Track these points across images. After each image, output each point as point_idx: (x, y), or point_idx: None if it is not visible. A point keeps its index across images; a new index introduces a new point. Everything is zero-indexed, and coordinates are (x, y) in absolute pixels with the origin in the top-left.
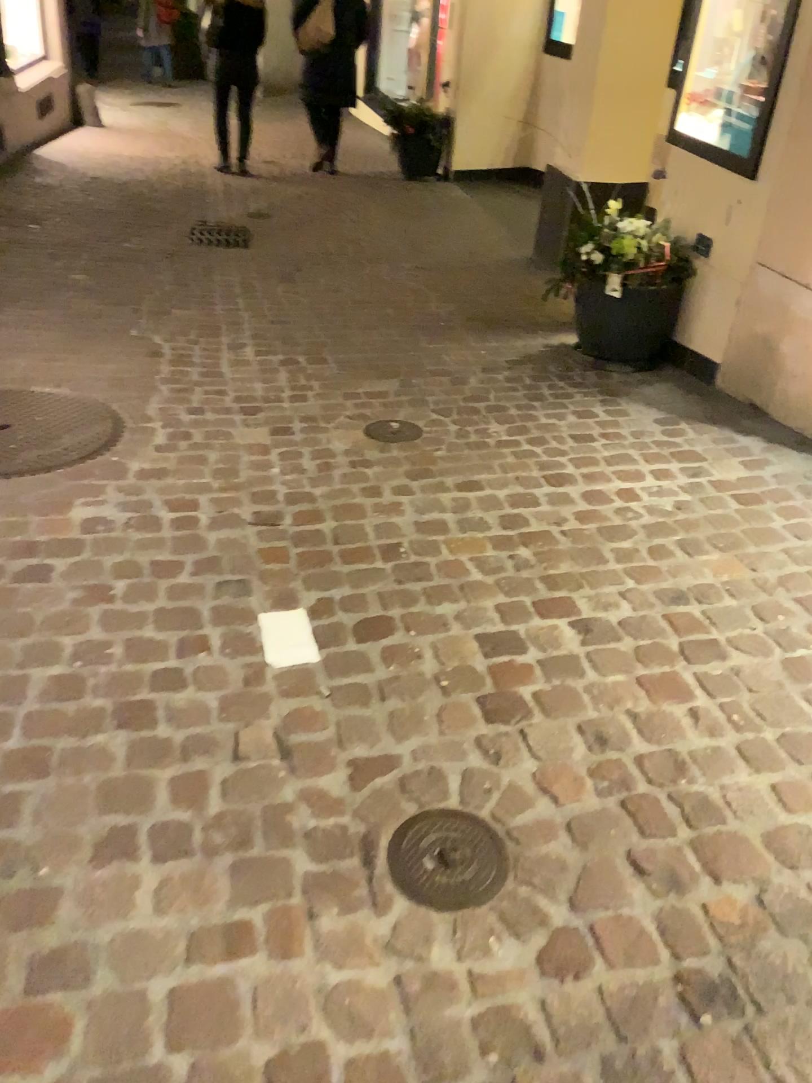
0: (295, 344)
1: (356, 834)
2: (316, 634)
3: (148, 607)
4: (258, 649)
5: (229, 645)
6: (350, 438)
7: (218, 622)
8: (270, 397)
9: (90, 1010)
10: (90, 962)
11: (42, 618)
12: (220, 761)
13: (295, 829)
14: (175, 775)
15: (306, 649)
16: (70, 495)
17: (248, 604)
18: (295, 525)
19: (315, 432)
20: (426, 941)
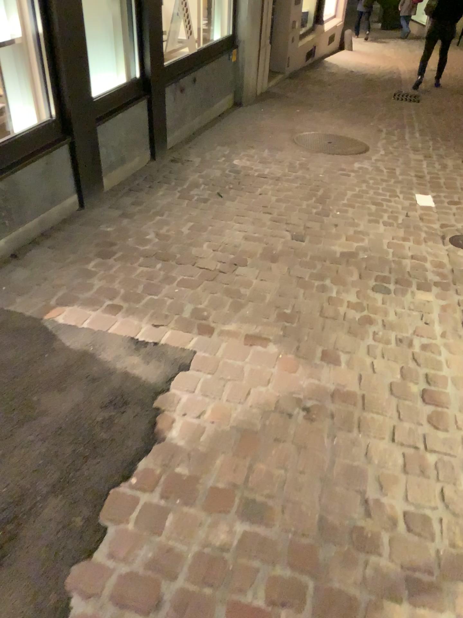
0: (436, 134)
1: (440, 234)
2: (434, 201)
3: (380, 187)
4: (414, 200)
5: (405, 198)
6: (454, 163)
7: (402, 193)
8: (424, 148)
9: (369, 239)
10: (369, 234)
11: (348, 183)
12: (401, 215)
13: (422, 229)
14: (389, 214)
15: (430, 203)
16: (353, 160)
17: (411, 192)
18: (430, 179)
19: (441, 159)
20: (456, 251)
